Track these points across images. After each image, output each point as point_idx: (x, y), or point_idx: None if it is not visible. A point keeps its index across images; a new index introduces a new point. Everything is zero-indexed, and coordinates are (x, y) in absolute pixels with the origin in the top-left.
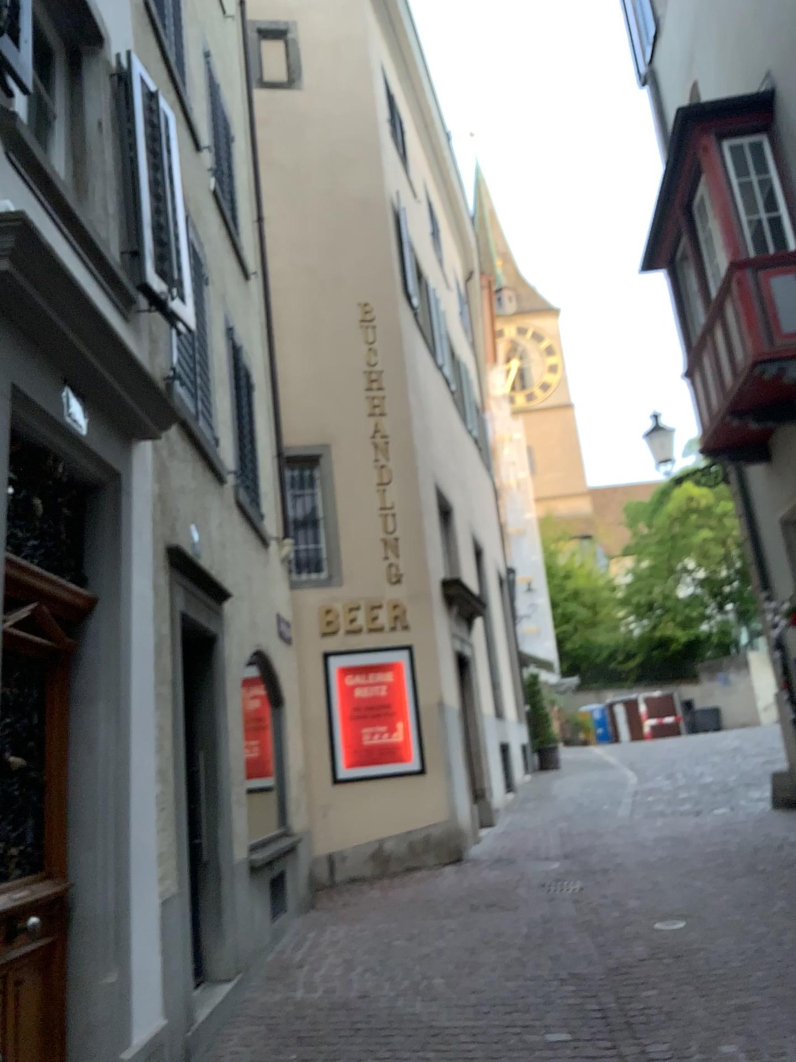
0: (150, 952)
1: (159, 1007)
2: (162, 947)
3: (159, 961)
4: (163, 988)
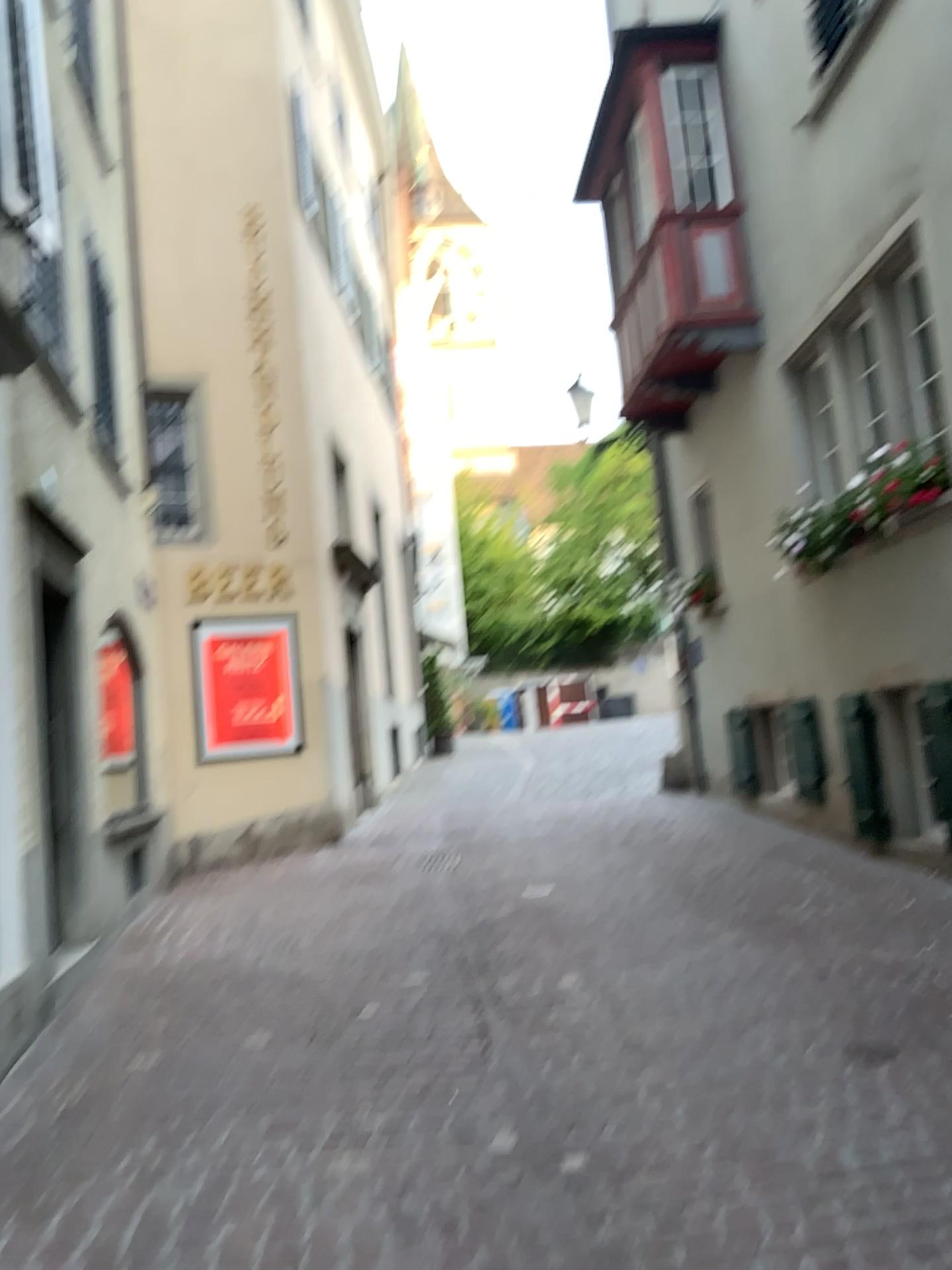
0: (16, 899)
1: (24, 952)
2: (26, 898)
3: (24, 909)
4: (28, 936)
